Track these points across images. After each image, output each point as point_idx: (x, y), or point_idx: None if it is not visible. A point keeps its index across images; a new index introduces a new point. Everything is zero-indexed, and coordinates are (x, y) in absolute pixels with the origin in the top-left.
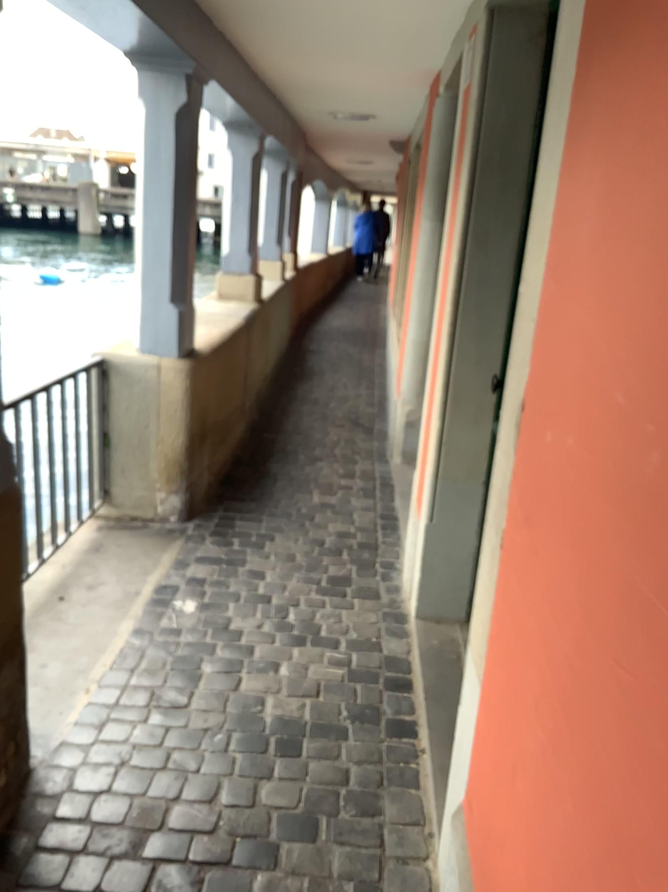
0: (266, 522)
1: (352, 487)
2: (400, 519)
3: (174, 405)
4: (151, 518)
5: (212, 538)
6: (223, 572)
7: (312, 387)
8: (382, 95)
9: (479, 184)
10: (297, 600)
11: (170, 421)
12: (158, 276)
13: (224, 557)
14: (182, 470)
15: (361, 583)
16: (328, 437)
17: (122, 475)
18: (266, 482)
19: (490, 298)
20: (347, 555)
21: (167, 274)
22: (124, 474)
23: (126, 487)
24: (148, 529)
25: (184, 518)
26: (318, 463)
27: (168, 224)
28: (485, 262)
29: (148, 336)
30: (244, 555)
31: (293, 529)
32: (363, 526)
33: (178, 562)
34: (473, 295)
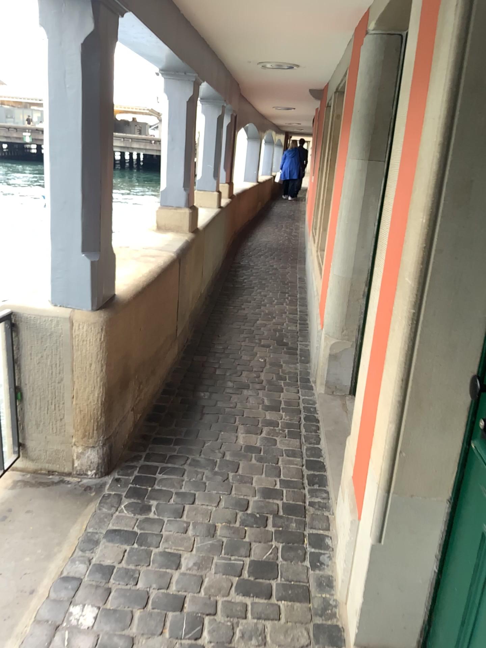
0: (189, 473)
1: (278, 425)
2: (328, 471)
3: (88, 360)
4: (69, 473)
5: (130, 500)
6: (134, 556)
7: (243, 304)
8: (308, 37)
9: (457, 117)
10: (215, 606)
11: (85, 377)
12: (67, 225)
13: (139, 529)
14: (100, 425)
15: (289, 574)
16: (255, 360)
17: (38, 430)
18: (194, 417)
19: (468, 272)
20: (273, 525)
21: (77, 223)
22: (40, 428)
23: (42, 441)
24: (64, 486)
25: (104, 472)
26: (245, 393)
27: (76, 168)
28: (461, 223)
29: (59, 289)
30: (161, 526)
31: (217, 484)
32: (289, 480)
33: (87, 539)
34: (445, 268)
